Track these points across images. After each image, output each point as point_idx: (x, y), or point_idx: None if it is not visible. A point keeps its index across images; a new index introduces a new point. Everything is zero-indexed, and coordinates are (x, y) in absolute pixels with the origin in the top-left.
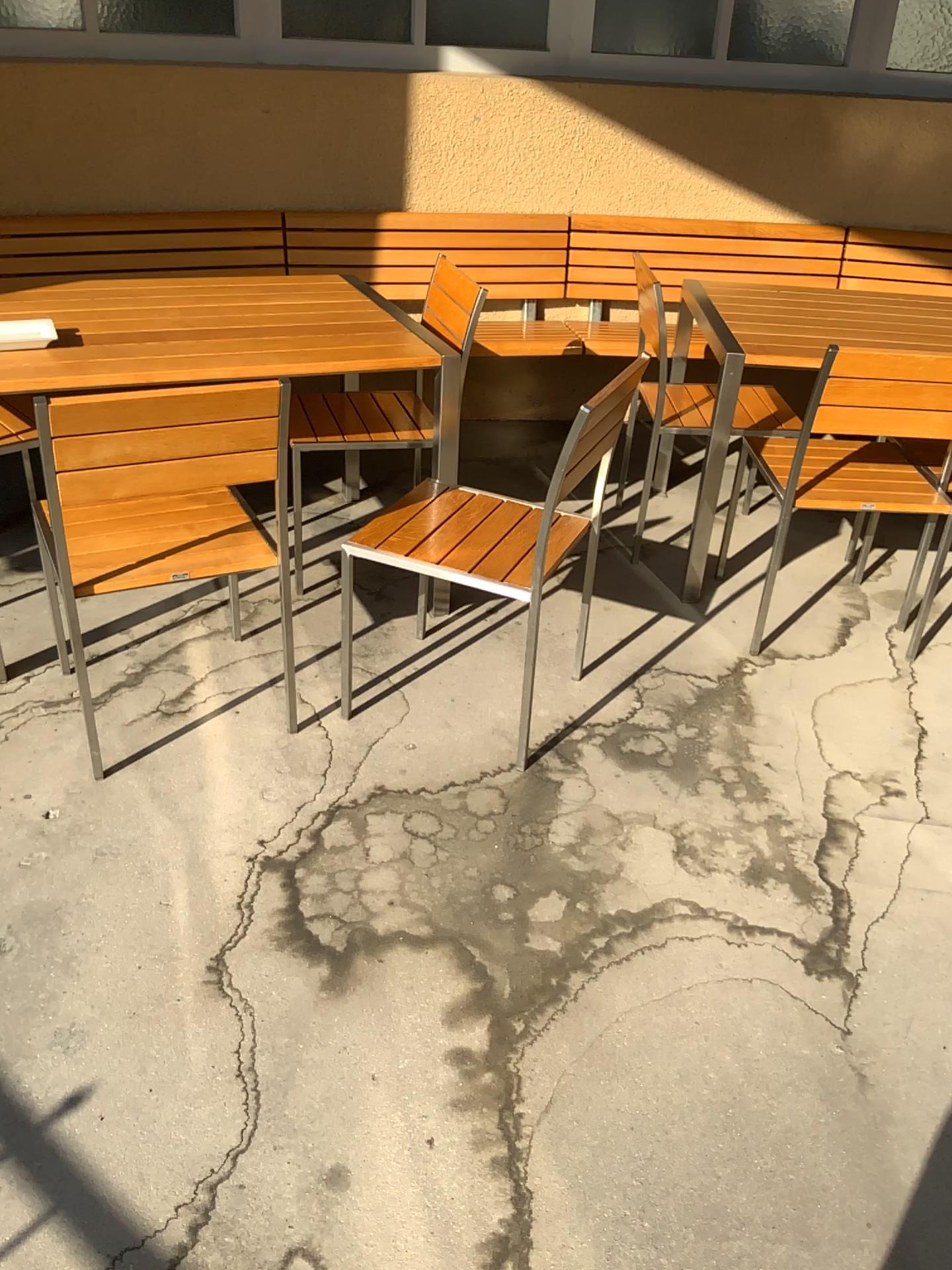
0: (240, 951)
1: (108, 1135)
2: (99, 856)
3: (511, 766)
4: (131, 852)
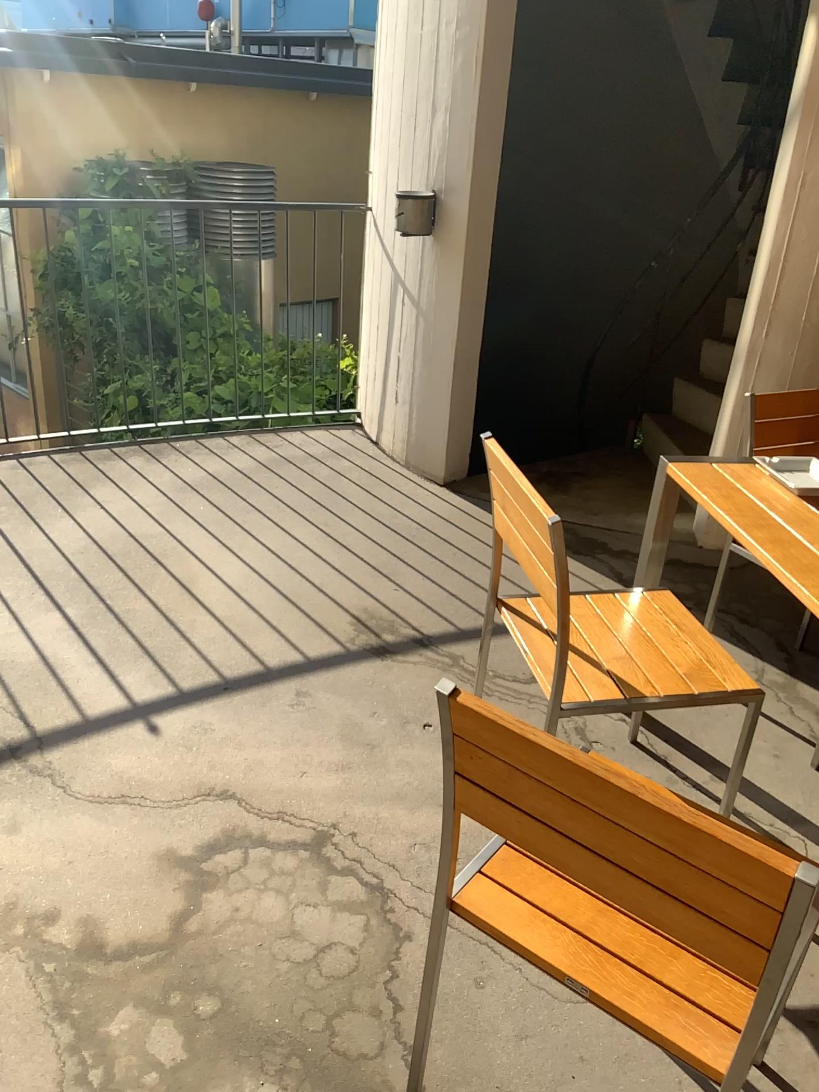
0: (234, 804)
1: (122, 737)
2: (372, 745)
3: (426, 1089)
4: (371, 760)
